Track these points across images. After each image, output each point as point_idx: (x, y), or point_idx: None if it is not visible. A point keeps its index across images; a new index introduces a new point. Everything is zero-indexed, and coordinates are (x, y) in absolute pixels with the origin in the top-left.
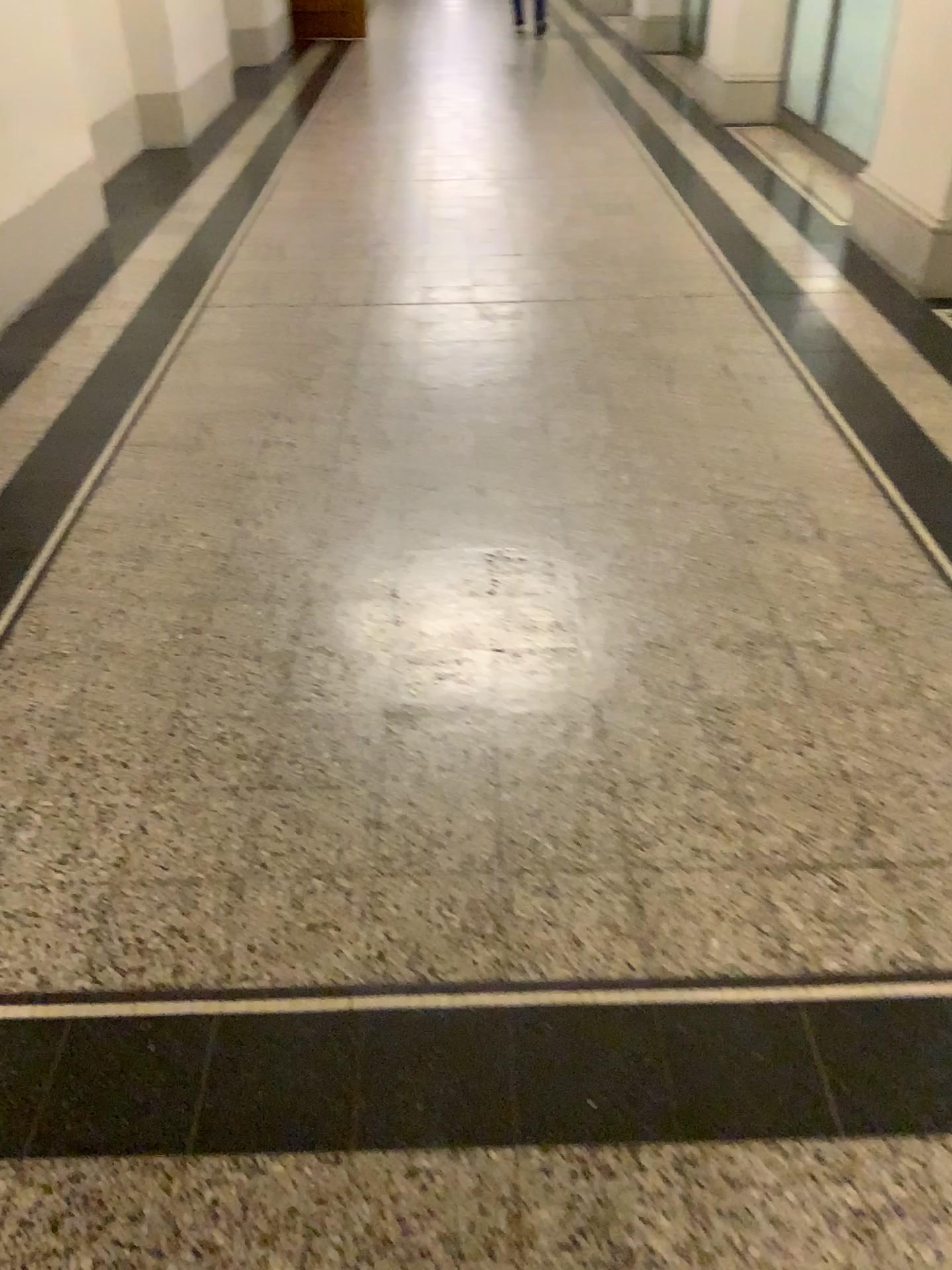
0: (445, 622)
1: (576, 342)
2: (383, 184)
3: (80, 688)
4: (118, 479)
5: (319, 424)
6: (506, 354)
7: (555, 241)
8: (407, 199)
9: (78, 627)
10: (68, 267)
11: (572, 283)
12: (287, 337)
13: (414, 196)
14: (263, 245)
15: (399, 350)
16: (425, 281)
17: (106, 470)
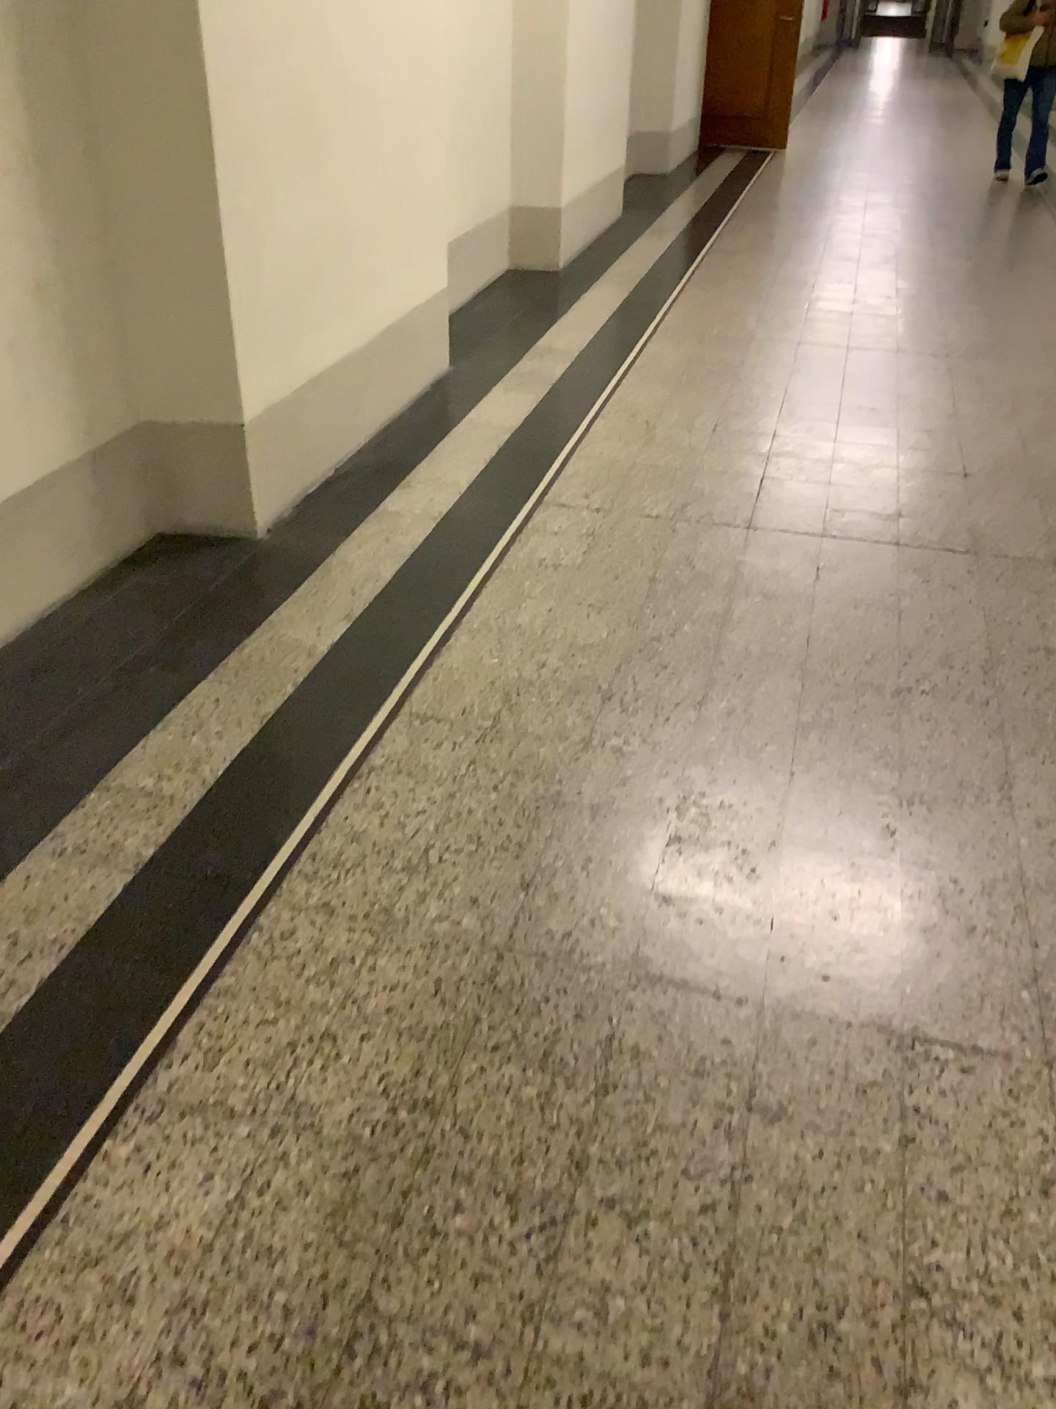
0: (829, 1200)
1: (1049, 641)
2: (789, 347)
3: (241, 1198)
4: (380, 773)
5: (667, 726)
6: (943, 646)
7: (1016, 461)
8: (817, 373)
9: (266, 1059)
10: (390, 422)
11: (1042, 536)
12: (641, 565)
13: (827, 370)
14: (628, 418)
15: (790, 613)
16: (833, 502)
17: (369, 754)
